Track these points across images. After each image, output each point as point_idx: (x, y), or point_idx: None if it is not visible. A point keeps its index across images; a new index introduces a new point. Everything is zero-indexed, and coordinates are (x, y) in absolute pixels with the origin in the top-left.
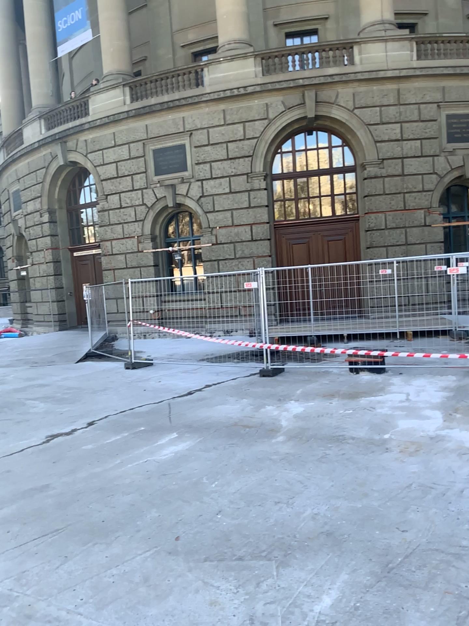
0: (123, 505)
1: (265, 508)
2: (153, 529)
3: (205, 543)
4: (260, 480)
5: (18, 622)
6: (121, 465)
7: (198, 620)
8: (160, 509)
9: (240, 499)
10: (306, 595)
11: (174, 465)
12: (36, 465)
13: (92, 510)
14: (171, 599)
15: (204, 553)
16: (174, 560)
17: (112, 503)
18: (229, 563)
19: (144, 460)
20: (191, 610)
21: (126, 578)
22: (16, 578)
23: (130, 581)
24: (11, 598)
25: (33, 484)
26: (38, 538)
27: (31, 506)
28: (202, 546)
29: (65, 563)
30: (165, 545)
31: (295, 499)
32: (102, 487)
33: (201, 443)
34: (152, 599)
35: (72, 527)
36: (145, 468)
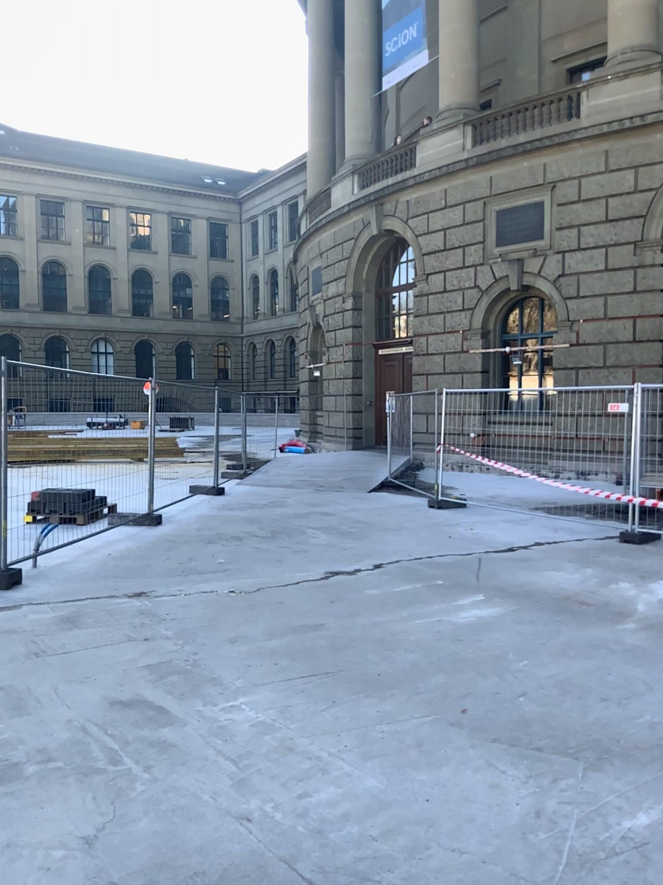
0: (405, 663)
1: (588, 702)
2: (438, 694)
3: (499, 724)
4: (588, 669)
5: (281, 751)
6: (410, 619)
7: (477, 799)
8: (450, 676)
9: (555, 685)
10: (621, 808)
11: (475, 630)
12: (310, 602)
13: (369, 661)
14: (448, 770)
15: (496, 733)
16: (458, 732)
17: (392, 657)
18: (526, 751)
19: (438, 618)
20: (469, 787)
21: (399, 737)
22: (282, 710)
23: (403, 742)
24: (274, 727)
25: (306, 621)
26: (307, 676)
27: (302, 643)
28: (495, 725)
29: (333, 707)
30: (449, 715)
31: (633, 700)
32: (383, 638)
33: (516, 612)
34: (425, 765)
35: (345, 674)
36: (438, 628)
